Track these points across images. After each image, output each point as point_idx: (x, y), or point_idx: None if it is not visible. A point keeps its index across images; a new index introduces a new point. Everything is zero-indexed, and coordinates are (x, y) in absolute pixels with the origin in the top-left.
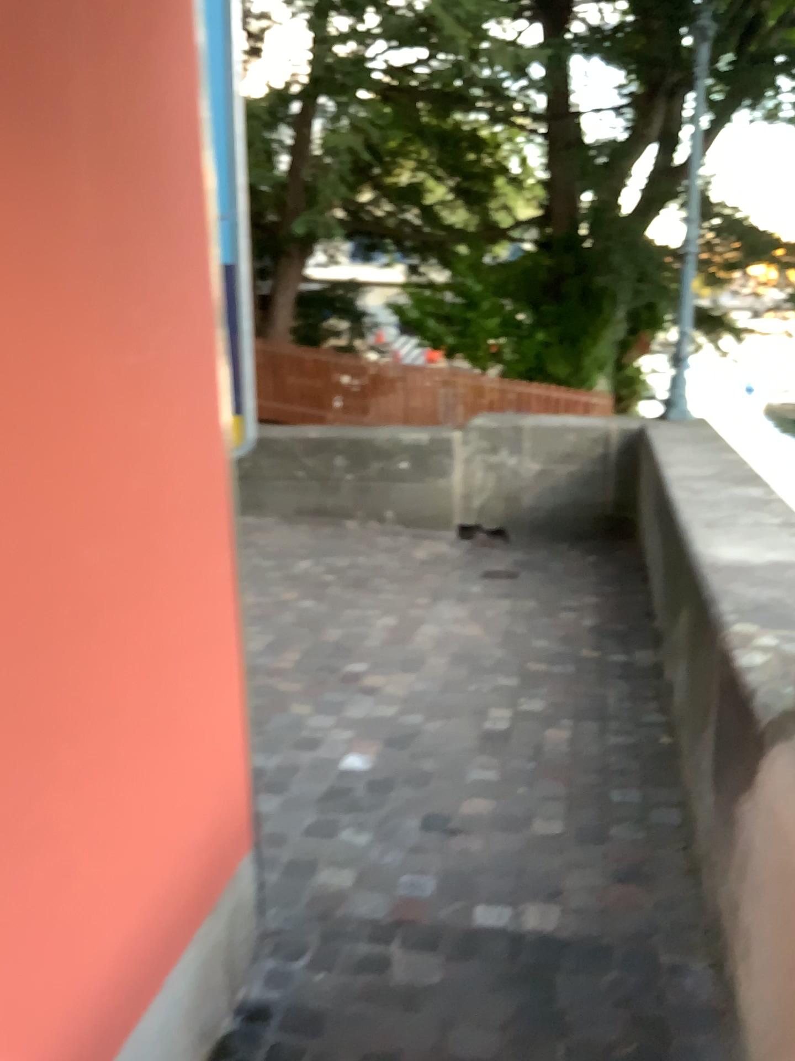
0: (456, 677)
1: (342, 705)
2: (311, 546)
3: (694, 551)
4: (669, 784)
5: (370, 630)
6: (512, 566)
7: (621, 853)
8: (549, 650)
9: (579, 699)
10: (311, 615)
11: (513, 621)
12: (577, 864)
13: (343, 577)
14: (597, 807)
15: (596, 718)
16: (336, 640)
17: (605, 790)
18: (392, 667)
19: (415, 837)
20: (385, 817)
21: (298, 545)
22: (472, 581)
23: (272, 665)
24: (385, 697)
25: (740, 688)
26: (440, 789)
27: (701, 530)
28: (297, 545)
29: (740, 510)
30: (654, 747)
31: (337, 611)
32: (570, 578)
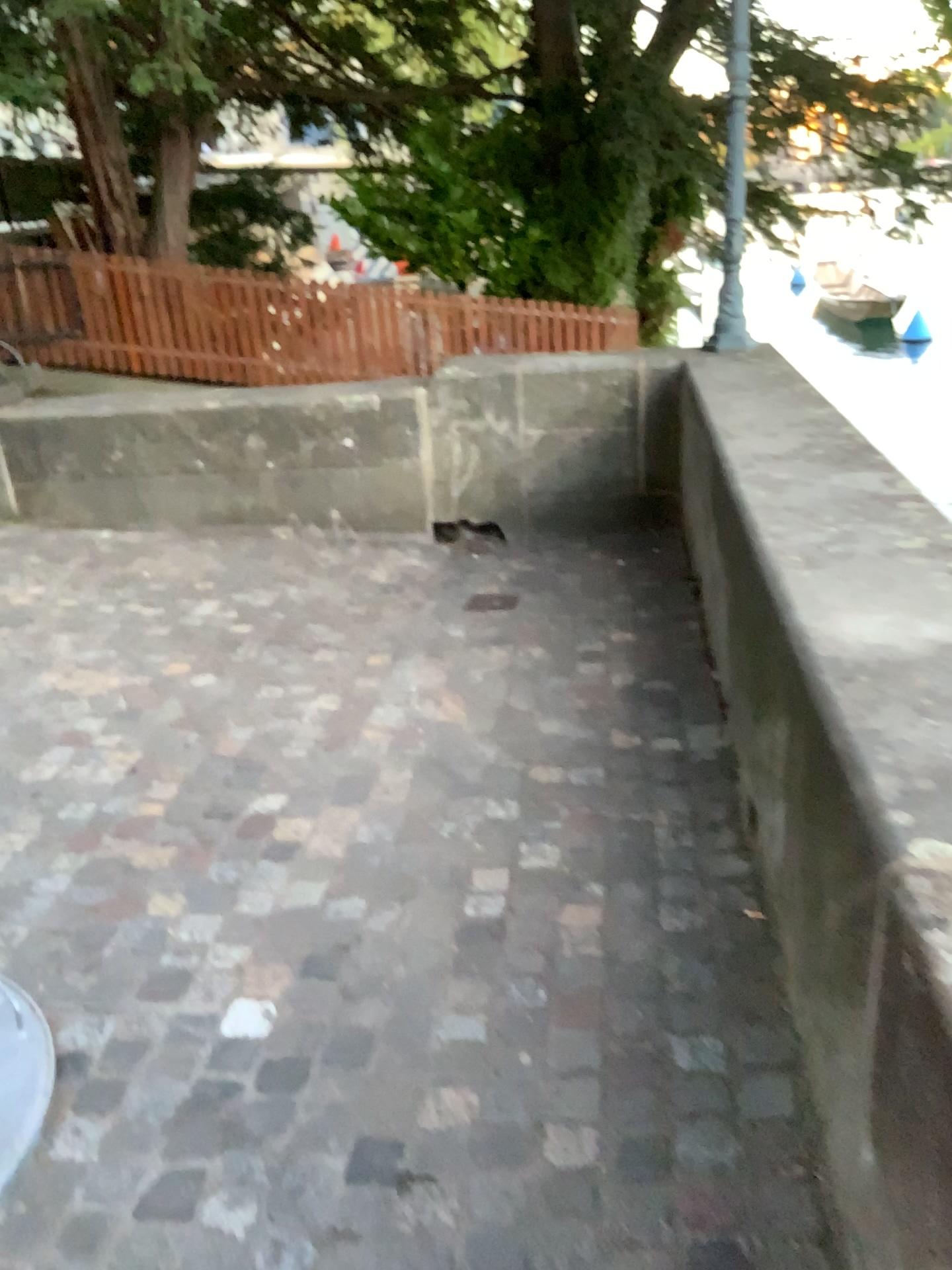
0: (420, 811)
1: (234, 890)
2: (216, 577)
3: (797, 630)
4: (768, 1021)
5: (292, 727)
6: (508, 586)
7: (701, 1205)
8: (565, 744)
9: (613, 841)
10: (203, 705)
11: (510, 691)
12: (624, 1247)
13: (259, 630)
14: (653, 1090)
15: (641, 881)
16: (237, 751)
17: (665, 1047)
18: (320, 801)
19: (334, 1208)
20: (284, 1158)
21: (198, 576)
22: (449, 619)
23: (130, 813)
24: (305, 865)
25: (949, 1032)
26: (386, 1074)
27: (800, 575)
28: (195, 576)
29: (857, 527)
30: (737, 938)
31: (244, 693)
32: (592, 602)
